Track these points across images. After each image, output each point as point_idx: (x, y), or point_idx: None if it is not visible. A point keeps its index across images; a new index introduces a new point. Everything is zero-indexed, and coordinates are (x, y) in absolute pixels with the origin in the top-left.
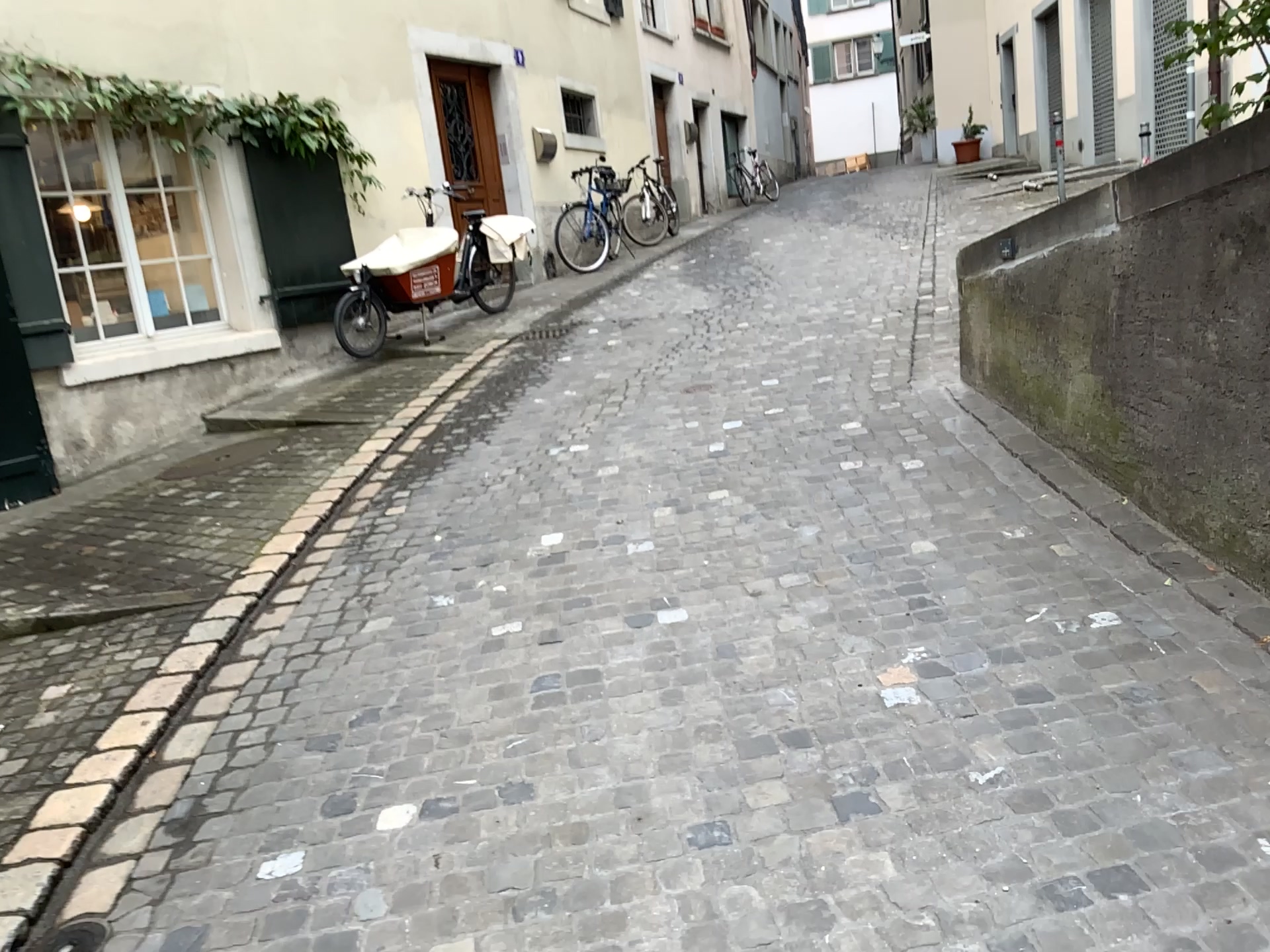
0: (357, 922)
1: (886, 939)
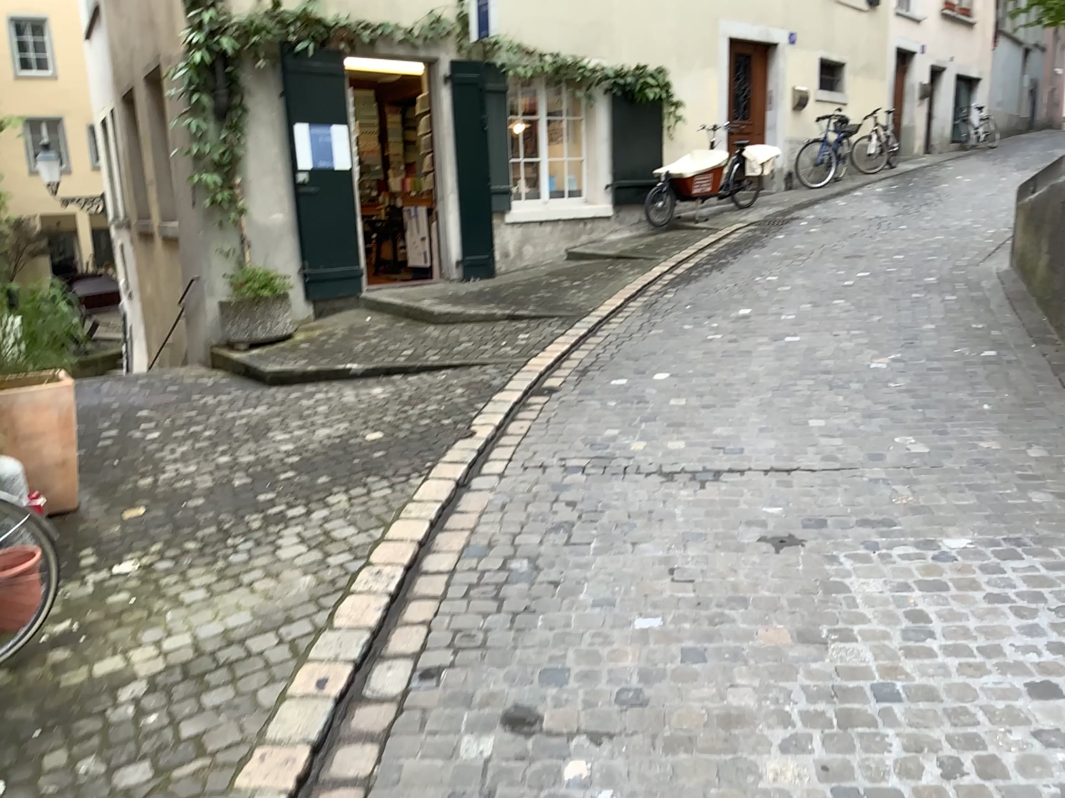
0: (646, 392)
1: (828, 408)
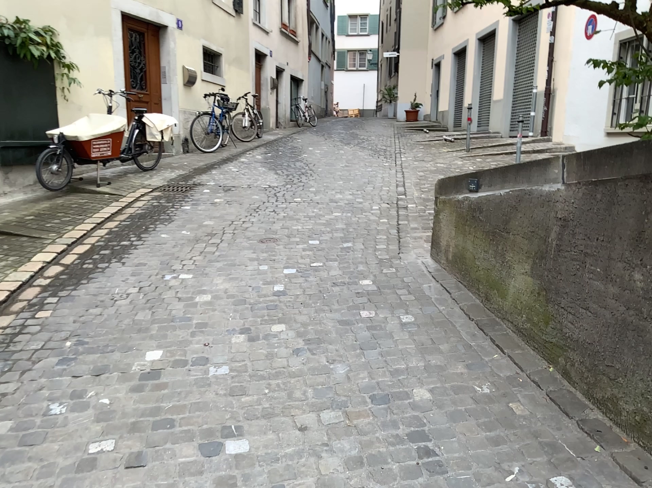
0: None
1: None
